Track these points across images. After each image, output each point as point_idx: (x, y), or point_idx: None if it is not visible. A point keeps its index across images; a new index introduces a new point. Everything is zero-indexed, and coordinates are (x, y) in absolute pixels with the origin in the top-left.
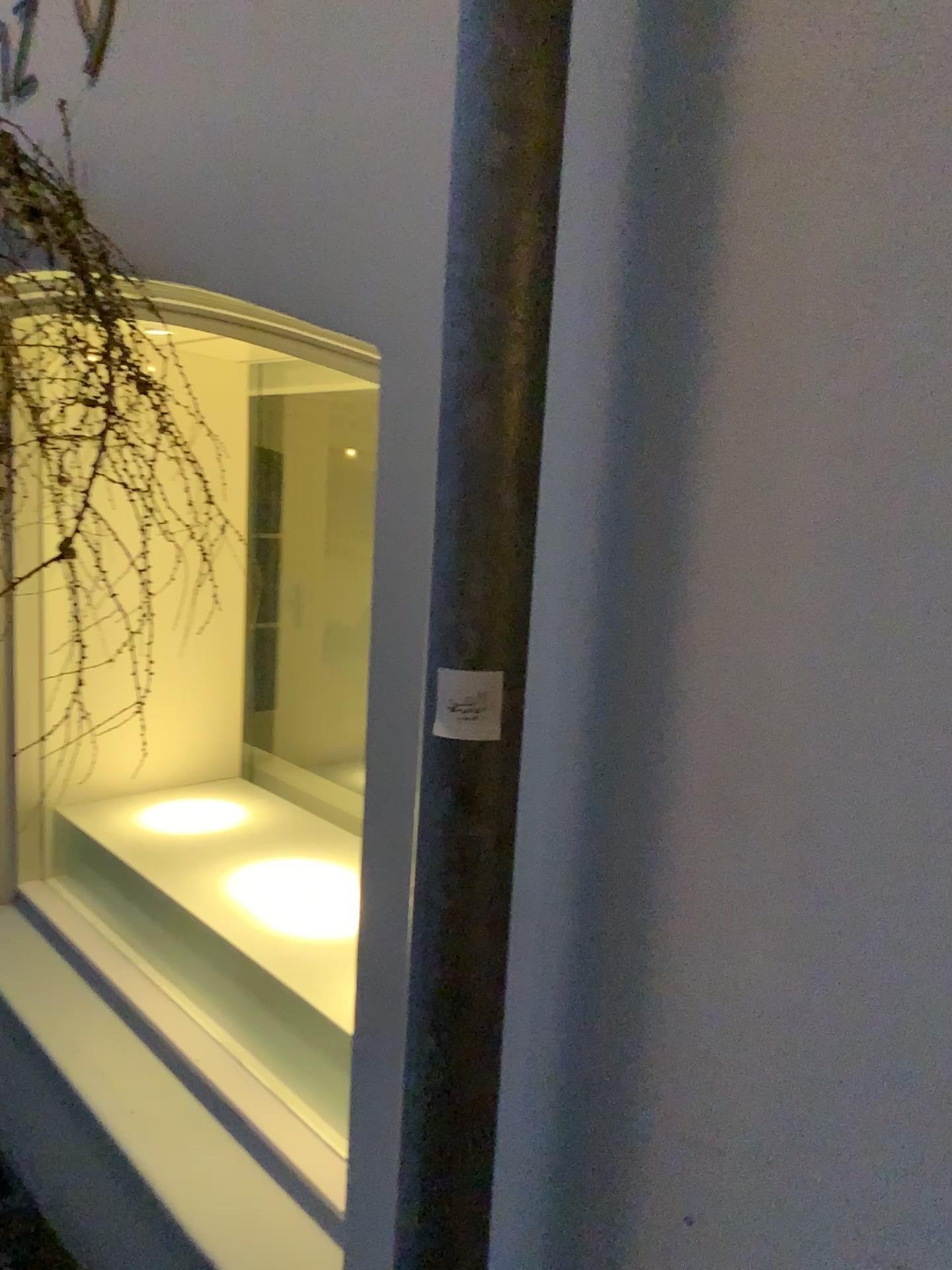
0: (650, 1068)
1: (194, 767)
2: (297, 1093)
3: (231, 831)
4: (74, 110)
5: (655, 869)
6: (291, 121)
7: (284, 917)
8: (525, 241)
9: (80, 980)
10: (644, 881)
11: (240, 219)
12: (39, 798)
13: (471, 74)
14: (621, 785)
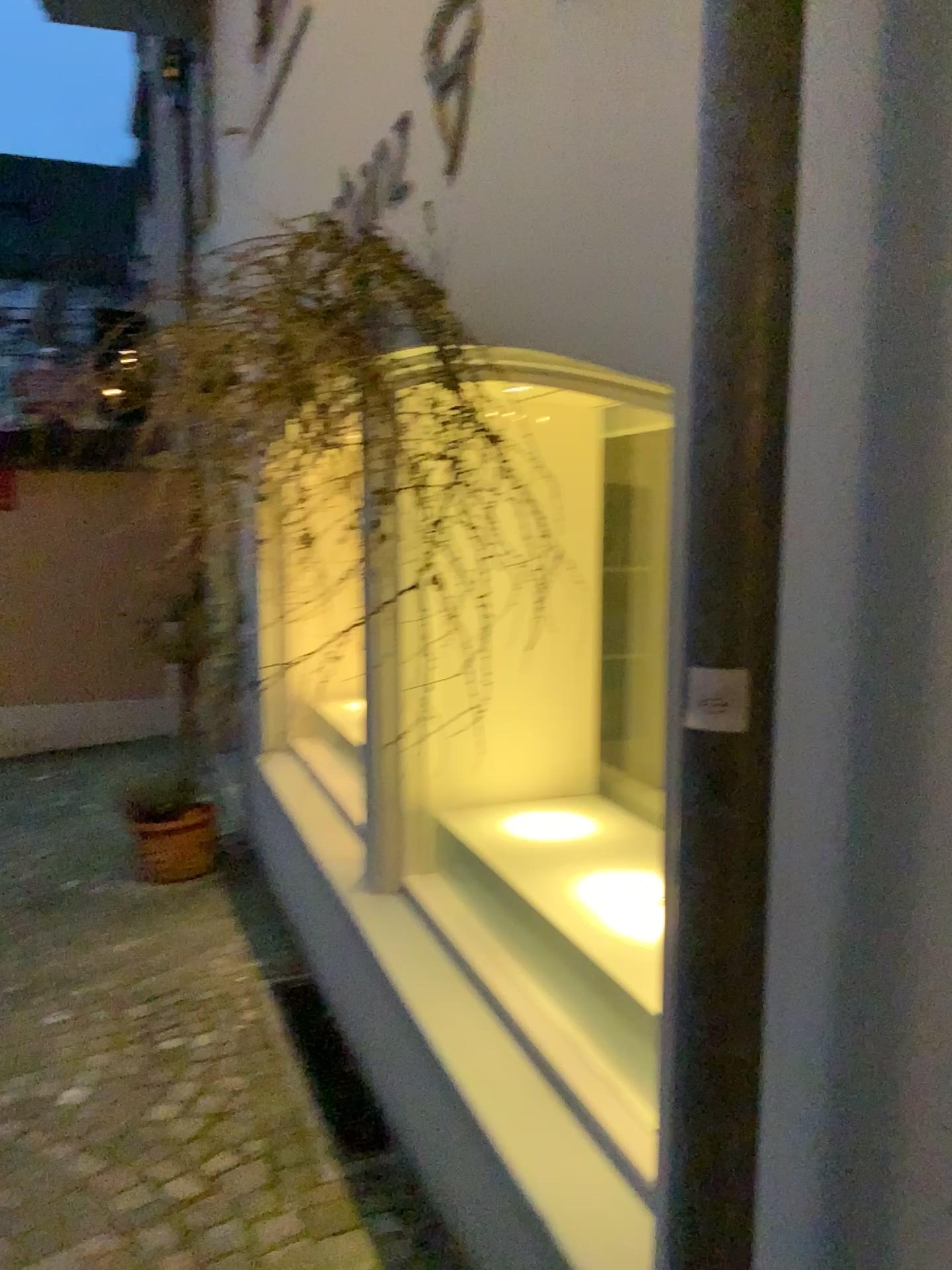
0: (912, 1053)
1: (550, 782)
2: (627, 1081)
3: (580, 842)
4: (438, 208)
5: (913, 861)
6: (601, 198)
7: (622, 921)
8: (761, 291)
9: (447, 964)
10: (904, 873)
11: (563, 287)
12: (417, 802)
13: (711, 155)
14: (880, 781)
